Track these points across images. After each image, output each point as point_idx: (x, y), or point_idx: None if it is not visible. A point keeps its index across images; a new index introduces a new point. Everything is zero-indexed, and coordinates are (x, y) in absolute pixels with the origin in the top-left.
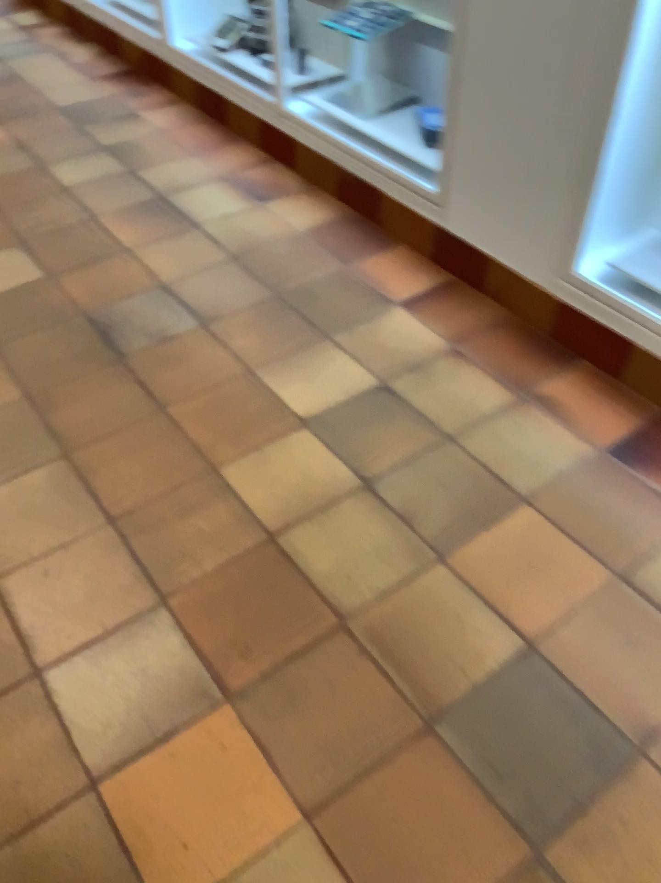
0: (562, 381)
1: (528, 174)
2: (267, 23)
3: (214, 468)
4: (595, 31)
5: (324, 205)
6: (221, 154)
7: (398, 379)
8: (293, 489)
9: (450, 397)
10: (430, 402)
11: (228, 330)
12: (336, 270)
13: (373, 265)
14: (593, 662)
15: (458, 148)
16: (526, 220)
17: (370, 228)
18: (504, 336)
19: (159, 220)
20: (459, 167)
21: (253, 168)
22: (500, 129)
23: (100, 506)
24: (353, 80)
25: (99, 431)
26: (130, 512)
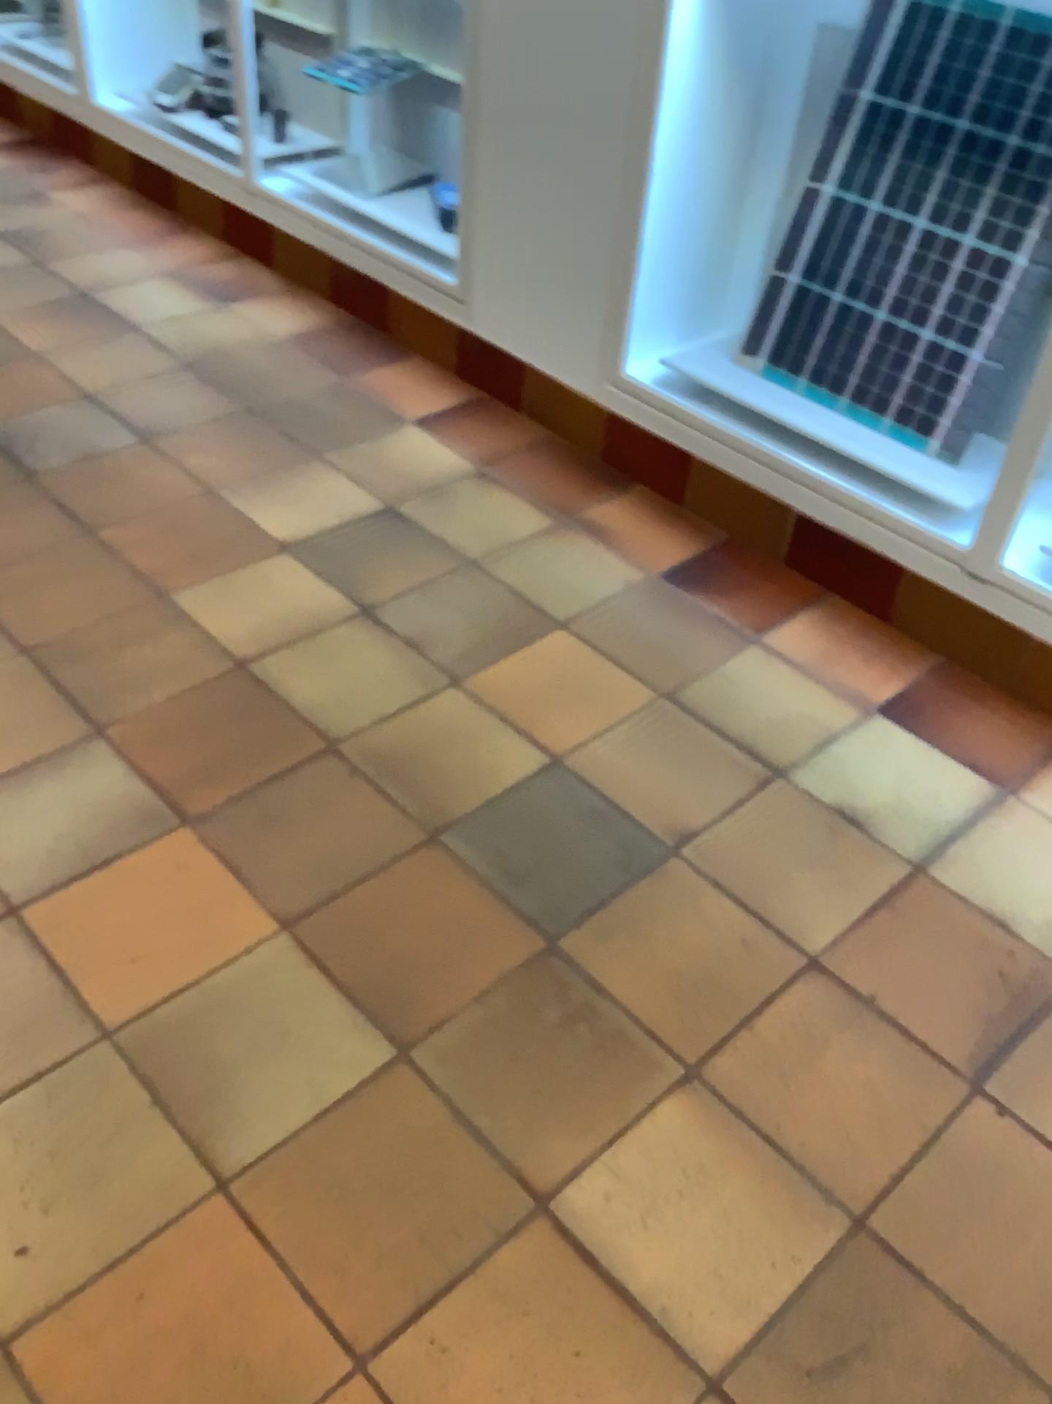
0: (614, 505)
1: (563, 251)
2: (232, 77)
3: (163, 594)
4: (623, 73)
5: (313, 311)
6: (168, 247)
7: (407, 502)
8: (268, 615)
9: (473, 521)
10: (448, 526)
11: (181, 448)
12: (329, 385)
13: (377, 379)
14: (630, 774)
15: (481, 225)
16: (564, 309)
17: (375, 338)
18: (544, 458)
19: (81, 322)
20: (484, 250)
21: (215, 266)
22: (528, 195)
23: (8, 636)
24: (352, 157)
25: (4, 555)
26: (51, 641)
